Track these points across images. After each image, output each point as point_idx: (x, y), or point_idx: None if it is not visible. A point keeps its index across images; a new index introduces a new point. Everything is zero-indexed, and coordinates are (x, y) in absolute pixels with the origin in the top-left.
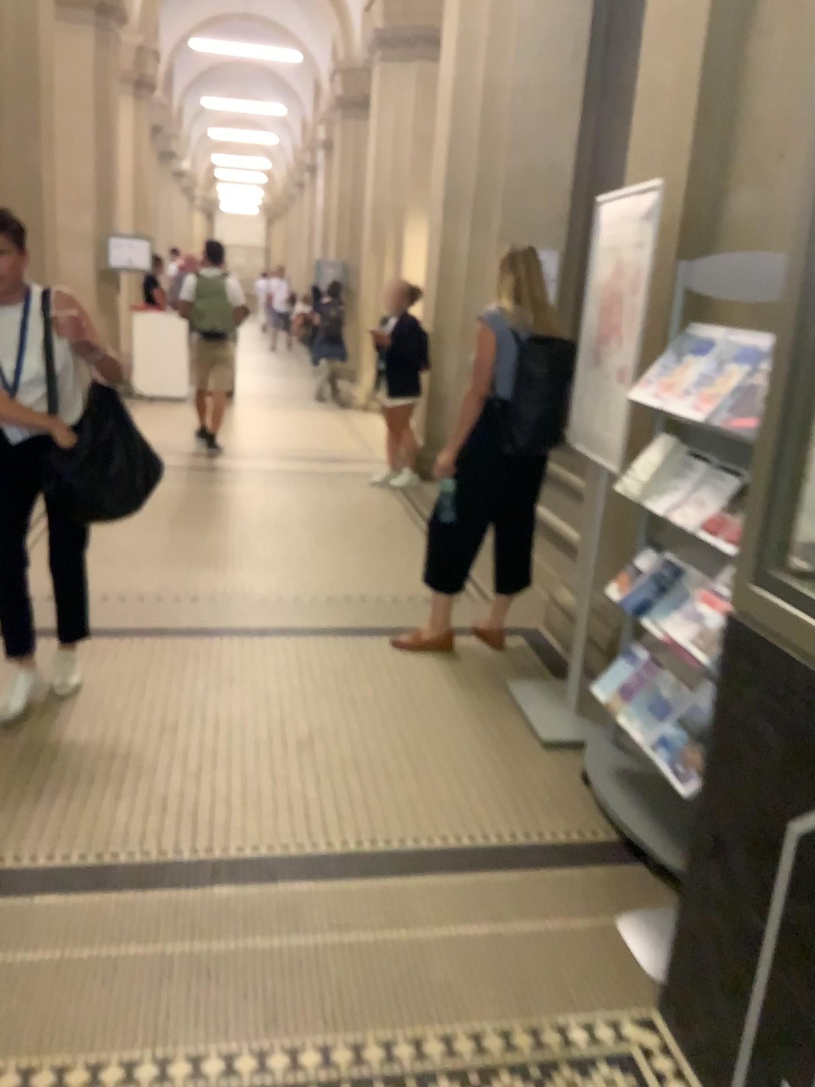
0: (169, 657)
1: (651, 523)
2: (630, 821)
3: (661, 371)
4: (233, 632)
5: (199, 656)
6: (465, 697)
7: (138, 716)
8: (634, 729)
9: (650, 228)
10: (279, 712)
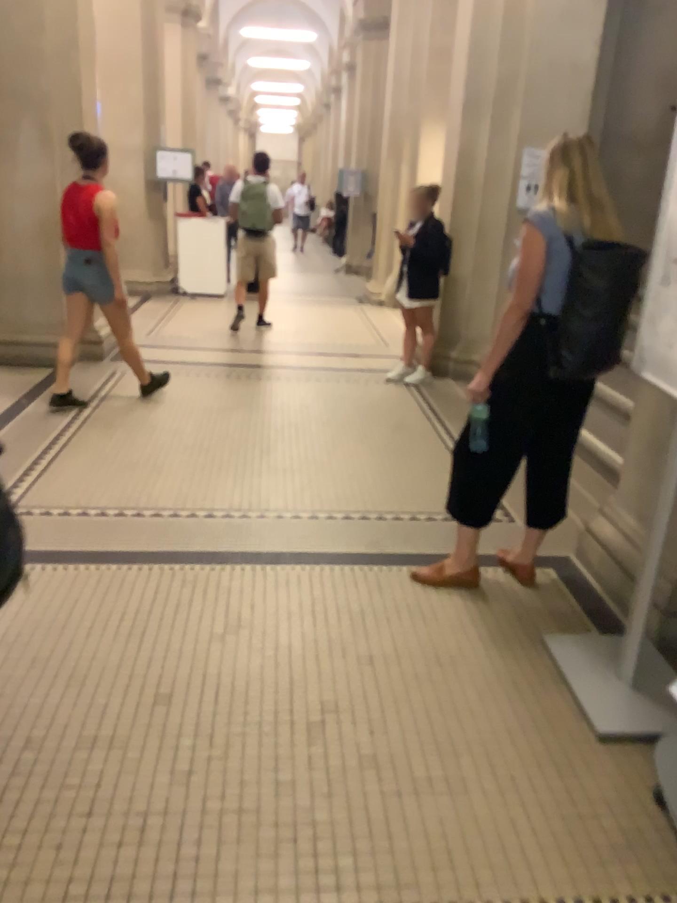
0: (174, 593)
1: None
2: None
3: None
4: (245, 559)
5: (206, 591)
6: (499, 655)
7: (129, 678)
8: None
9: None
10: (289, 674)
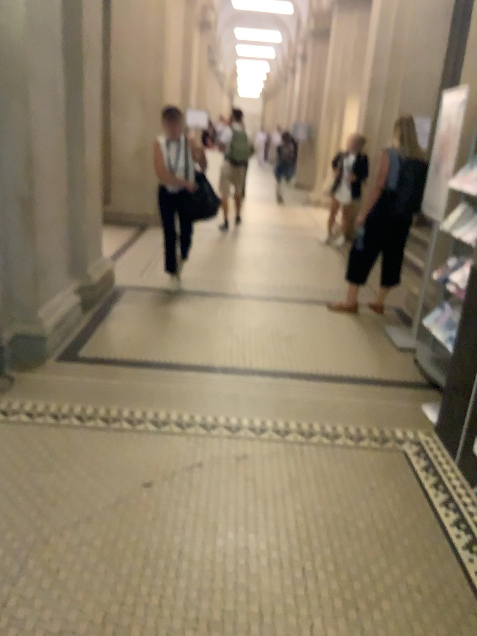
0: (227, 302)
1: (455, 244)
2: (432, 369)
3: (461, 171)
4: (254, 296)
5: (239, 303)
6: (361, 327)
7: (216, 321)
8: (437, 330)
9: (463, 105)
10: (277, 325)
